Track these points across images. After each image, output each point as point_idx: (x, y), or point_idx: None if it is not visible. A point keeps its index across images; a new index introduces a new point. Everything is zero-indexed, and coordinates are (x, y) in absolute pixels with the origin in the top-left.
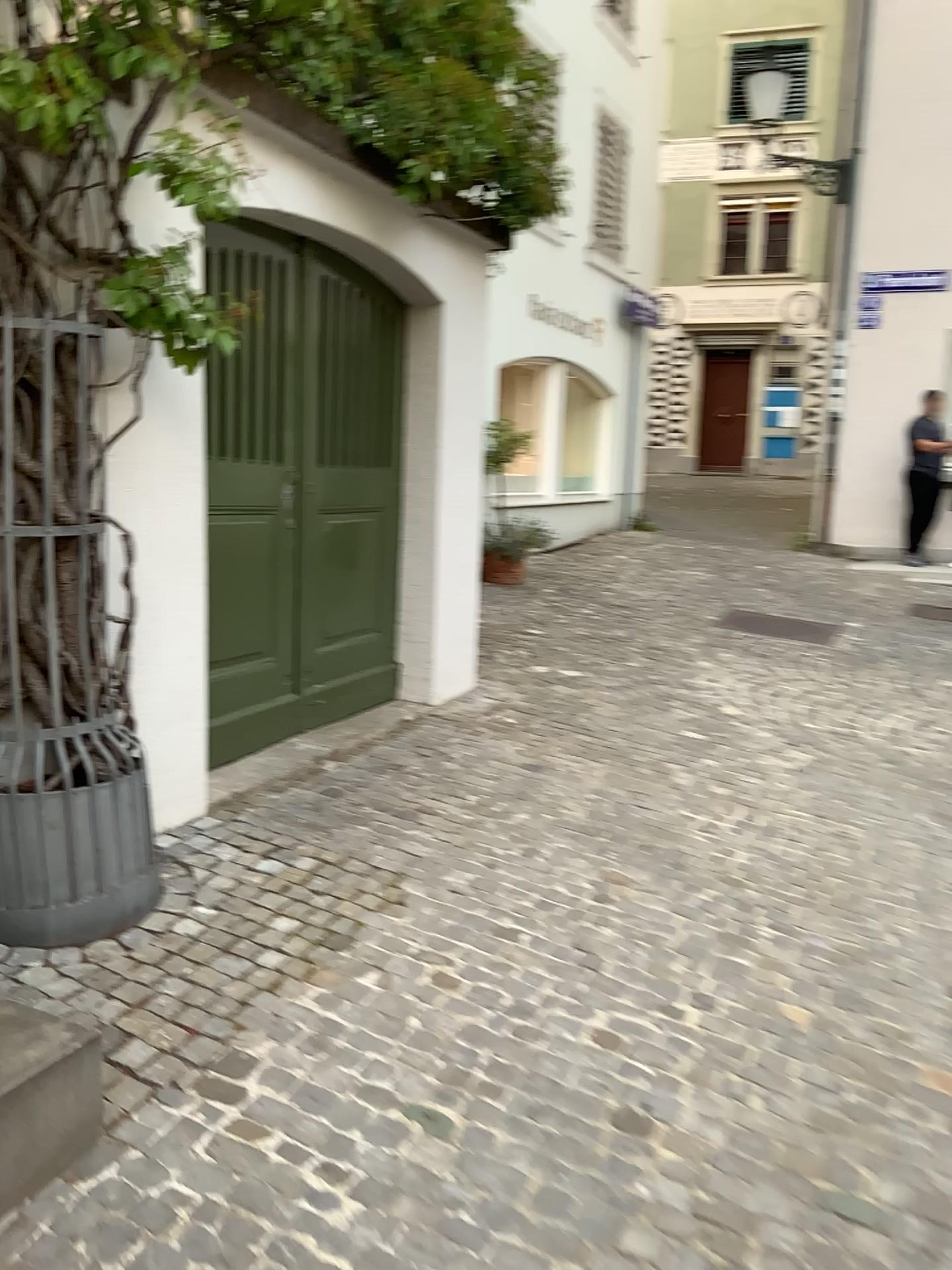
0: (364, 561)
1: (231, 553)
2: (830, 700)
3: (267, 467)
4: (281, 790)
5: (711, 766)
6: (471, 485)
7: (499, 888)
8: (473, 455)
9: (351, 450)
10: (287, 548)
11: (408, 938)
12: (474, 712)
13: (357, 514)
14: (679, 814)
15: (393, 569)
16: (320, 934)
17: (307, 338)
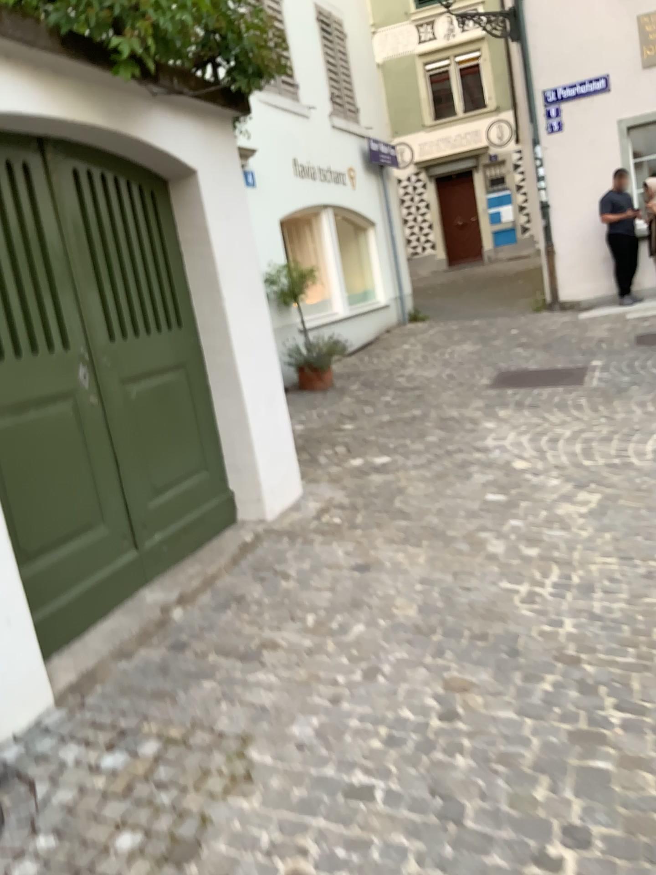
0: (178, 414)
1: (37, 444)
2: (597, 435)
3: (57, 355)
4: (132, 651)
5: (516, 526)
6: (259, 325)
7: (345, 727)
8: (255, 300)
9: (141, 320)
10: (98, 422)
11: (257, 826)
12: (304, 518)
13: (162, 374)
14: (500, 587)
15: (208, 413)
16: (164, 845)
17: (69, 229)
